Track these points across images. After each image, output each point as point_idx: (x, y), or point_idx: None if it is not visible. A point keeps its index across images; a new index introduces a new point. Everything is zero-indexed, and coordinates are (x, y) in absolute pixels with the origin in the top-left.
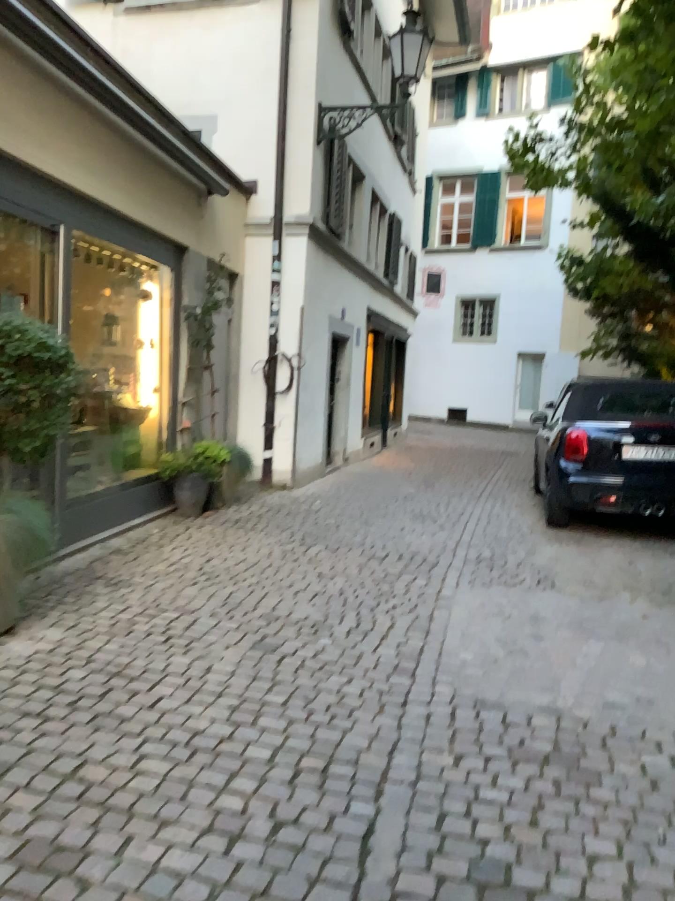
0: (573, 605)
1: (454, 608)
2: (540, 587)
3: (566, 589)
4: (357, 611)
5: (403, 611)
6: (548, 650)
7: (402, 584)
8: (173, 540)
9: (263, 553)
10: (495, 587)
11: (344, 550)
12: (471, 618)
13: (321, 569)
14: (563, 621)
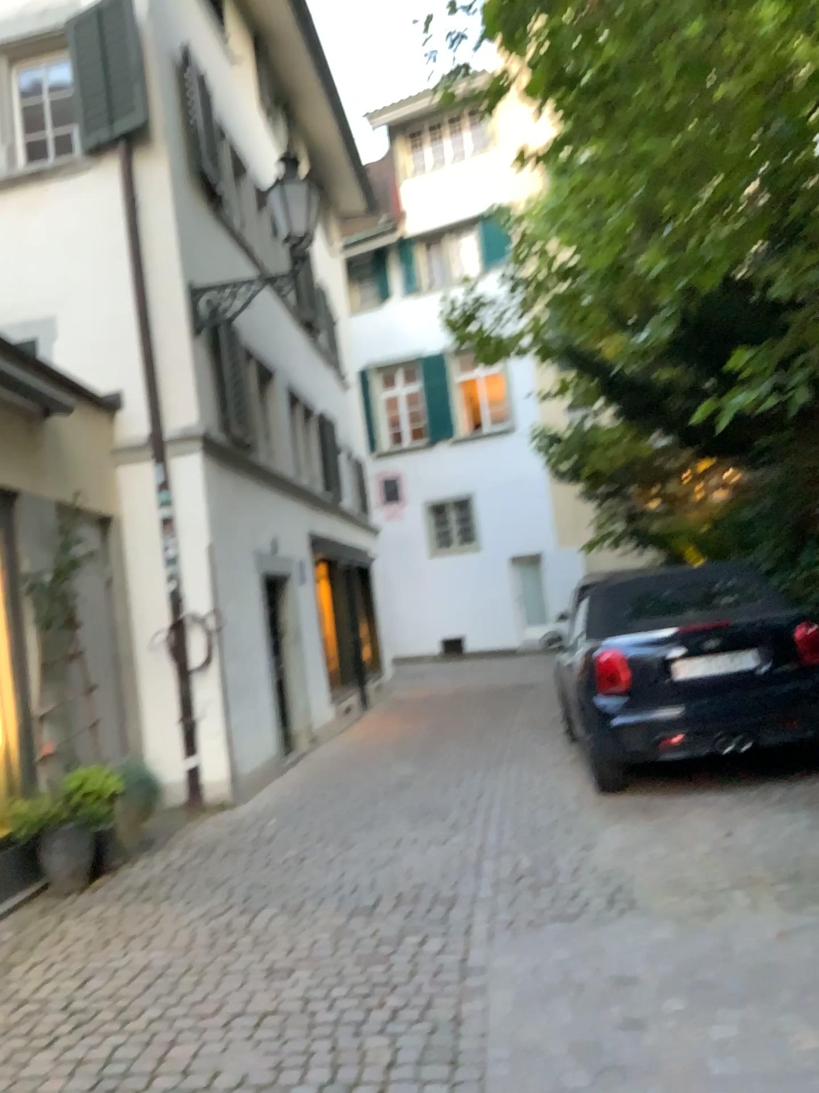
0: (675, 944)
1: (489, 995)
2: (615, 915)
3: (654, 912)
4: (329, 1045)
5: (406, 1024)
6: (661, 1060)
7: (401, 960)
8: (27, 955)
9: (174, 949)
10: (547, 931)
11: (307, 910)
12: (521, 1012)
13: (270, 960)
14: (668, 983)
